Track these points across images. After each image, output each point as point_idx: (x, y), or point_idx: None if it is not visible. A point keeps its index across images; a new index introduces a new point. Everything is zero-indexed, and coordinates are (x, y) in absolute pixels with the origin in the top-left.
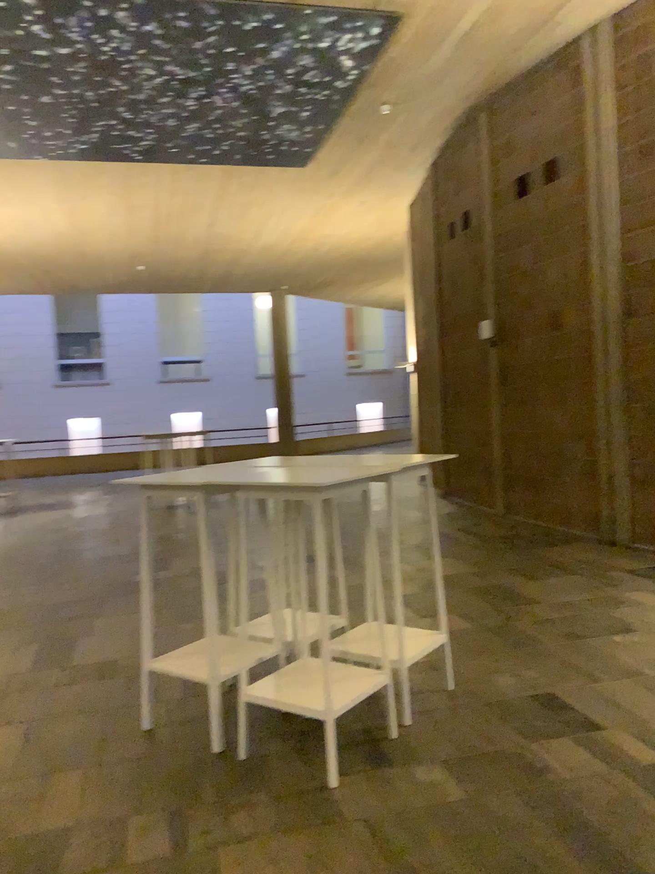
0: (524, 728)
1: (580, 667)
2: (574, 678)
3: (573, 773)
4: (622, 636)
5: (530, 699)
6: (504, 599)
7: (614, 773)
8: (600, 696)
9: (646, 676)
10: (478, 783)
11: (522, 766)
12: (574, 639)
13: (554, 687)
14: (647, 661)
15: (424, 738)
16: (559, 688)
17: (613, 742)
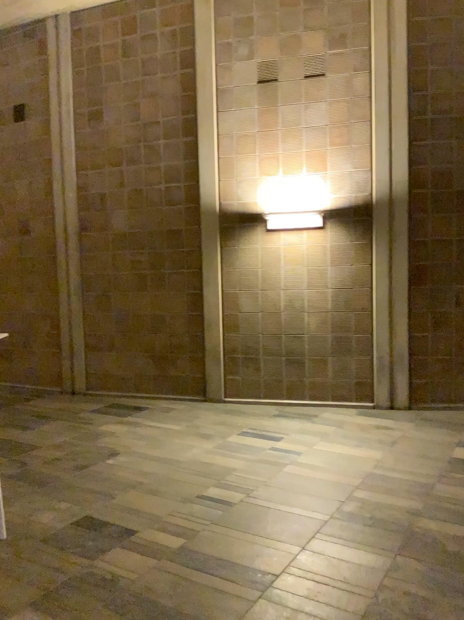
0: (81, 552)
1: (97, 491)
2: (97, 500)
3: (134, 574)
4: (115, 460)
5: (73, 527)
6: (12, 449)
7: (160, 564)
8: (121, 508)
9: (145, 485)
10: (68, 613)
11: (95, 584)
12: (83, 470)
13: (86, 512)
14: (140, 474)
15: (0, 592)
16: (90, 511)
17: (148, 541)
